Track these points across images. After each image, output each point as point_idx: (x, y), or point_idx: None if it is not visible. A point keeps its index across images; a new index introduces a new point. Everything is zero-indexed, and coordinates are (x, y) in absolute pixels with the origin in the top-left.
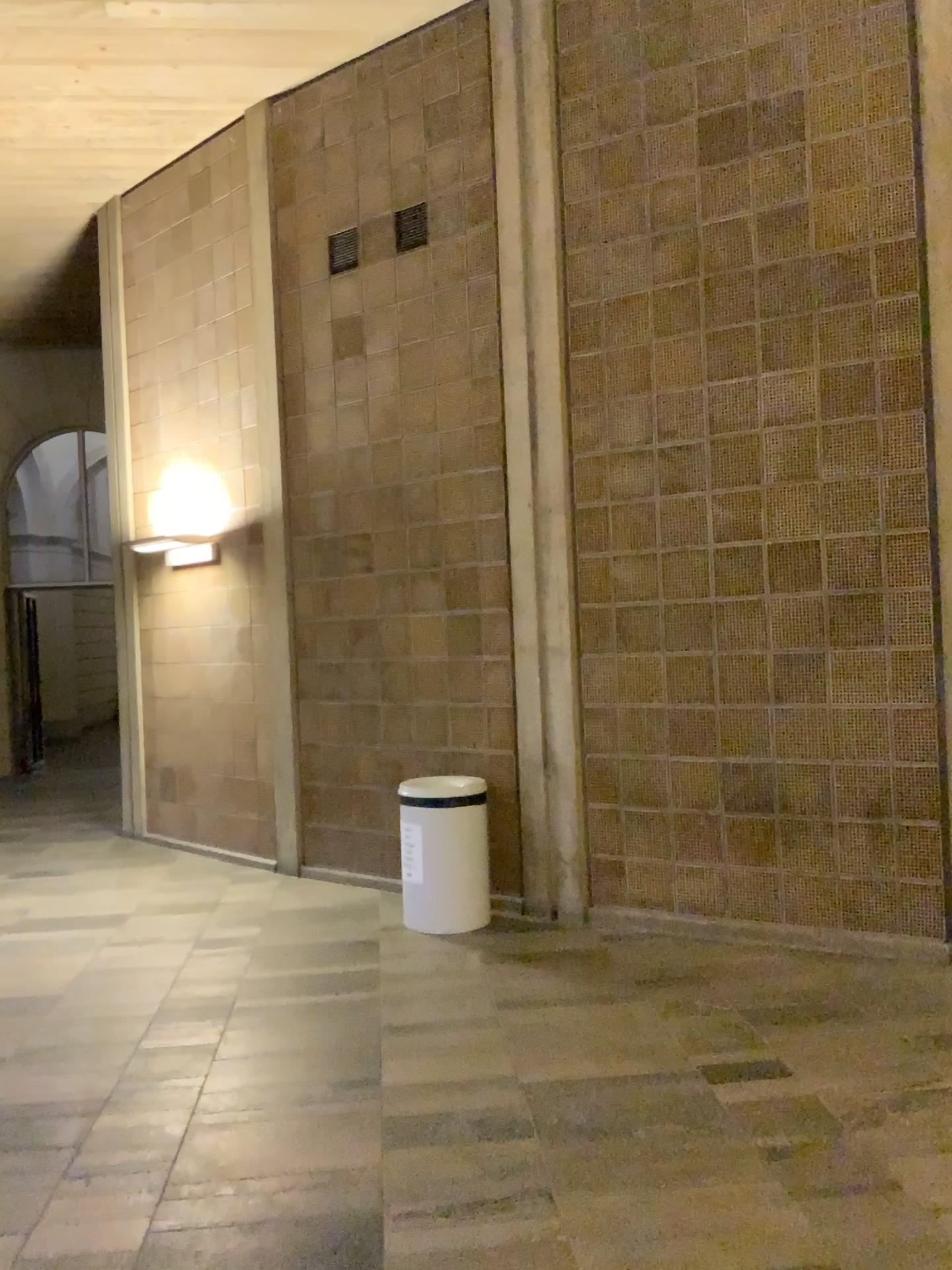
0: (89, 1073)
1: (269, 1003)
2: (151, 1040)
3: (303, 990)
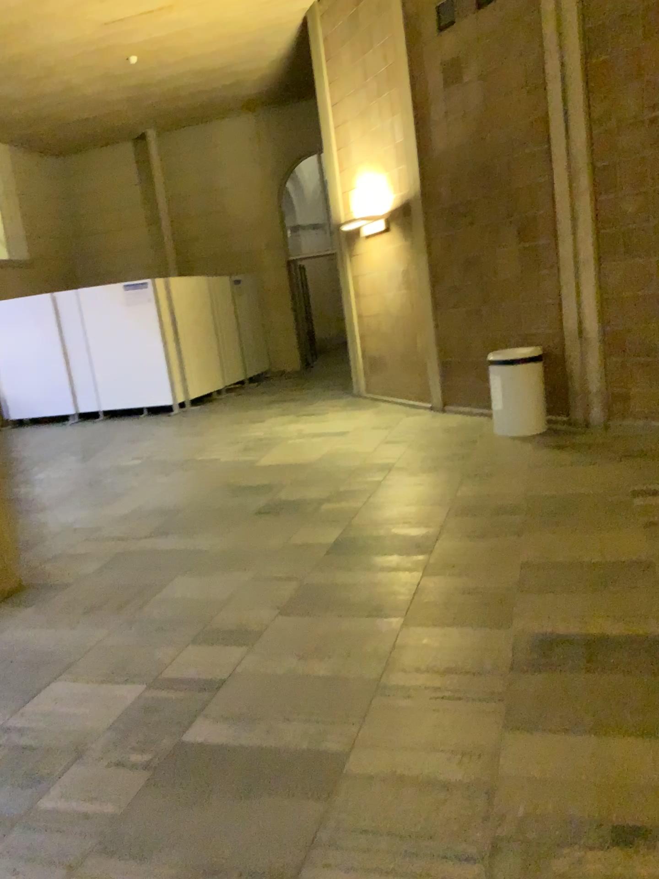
0: (320, 488)
1: (410, 464)
2: (350, 477)
3: (429, 459)
